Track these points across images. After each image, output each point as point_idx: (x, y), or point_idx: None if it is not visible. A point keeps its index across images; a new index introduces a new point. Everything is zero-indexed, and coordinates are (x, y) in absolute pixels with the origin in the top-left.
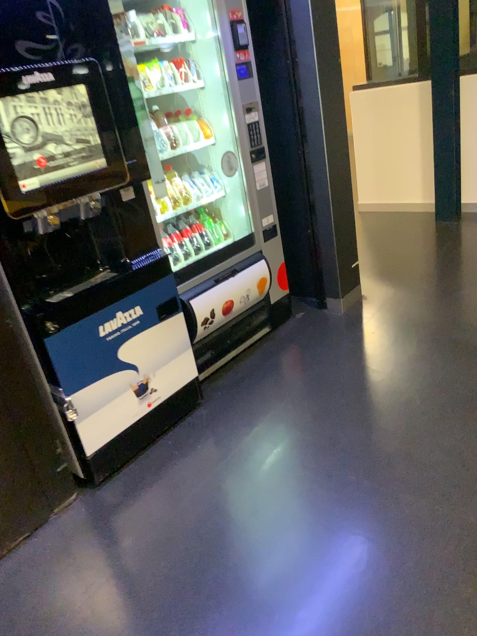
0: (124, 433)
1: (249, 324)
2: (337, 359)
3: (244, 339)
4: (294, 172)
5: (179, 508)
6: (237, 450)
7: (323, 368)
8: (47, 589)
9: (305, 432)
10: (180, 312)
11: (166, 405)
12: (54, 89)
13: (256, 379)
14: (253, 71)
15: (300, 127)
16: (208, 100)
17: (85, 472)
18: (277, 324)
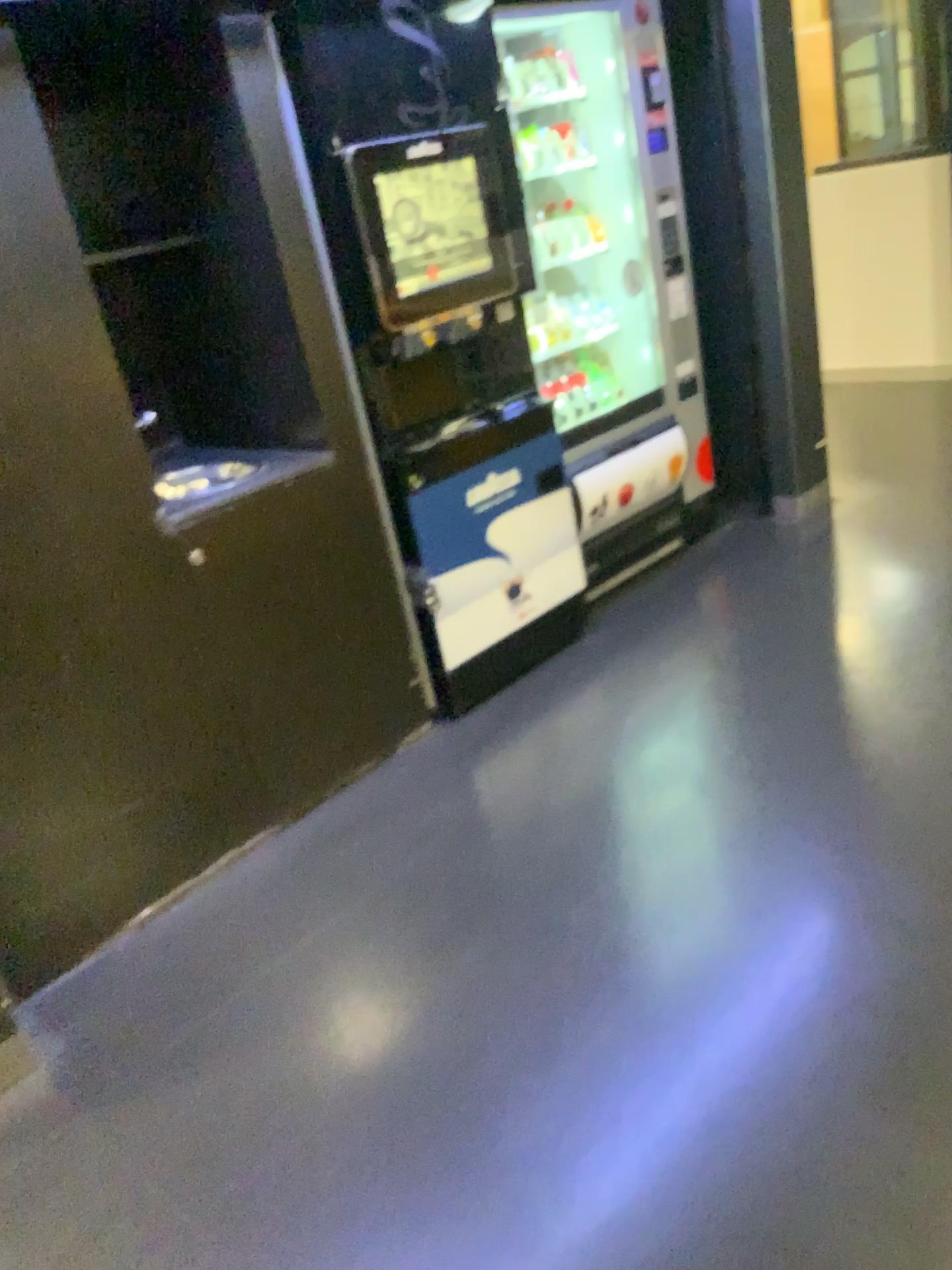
0: (490, 650)
1: (652, 531)
2: (792, 577)
3: (644, 555)
4: (724, 298)
5: (577, 736)
6: (649, 678)
7: (770, 587)
8: (417, 812)
9: (748, 656)
10: (564, 489)
11: (543, 622)
12: (437, 167)
13: (666, 604)
14: (669, 140)
15: (737, 226)
16: (599, 185)
17: (442, 696)
18: (692, 538)
